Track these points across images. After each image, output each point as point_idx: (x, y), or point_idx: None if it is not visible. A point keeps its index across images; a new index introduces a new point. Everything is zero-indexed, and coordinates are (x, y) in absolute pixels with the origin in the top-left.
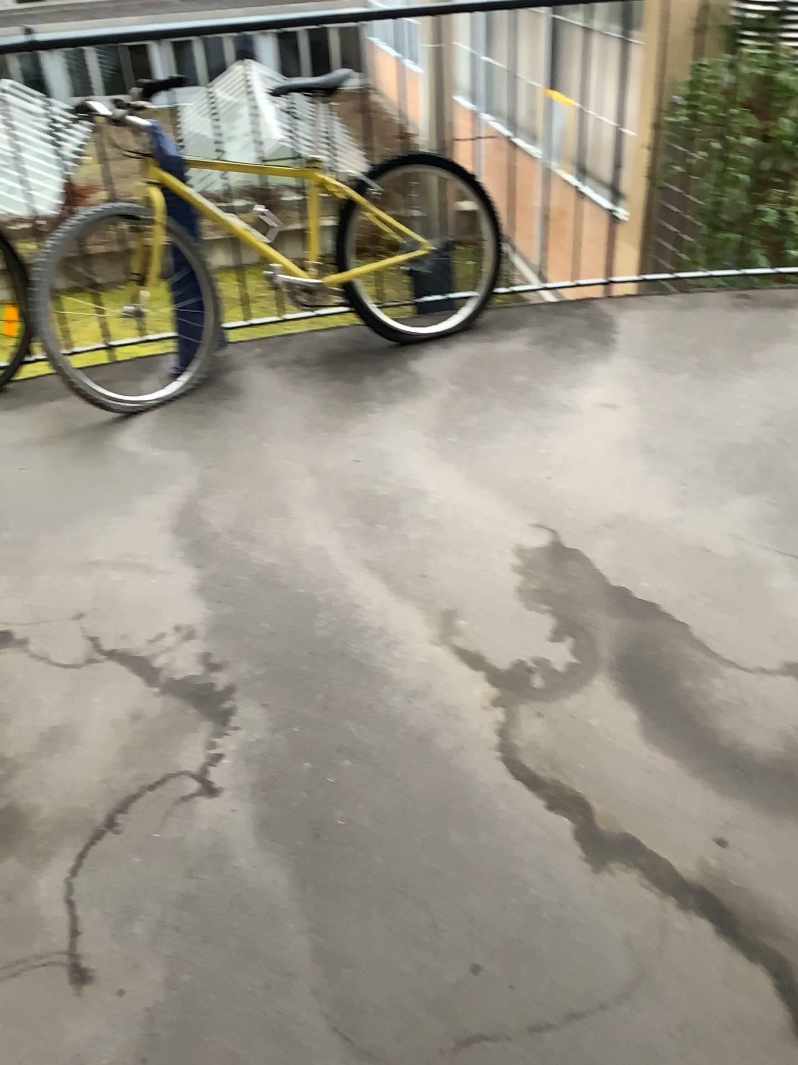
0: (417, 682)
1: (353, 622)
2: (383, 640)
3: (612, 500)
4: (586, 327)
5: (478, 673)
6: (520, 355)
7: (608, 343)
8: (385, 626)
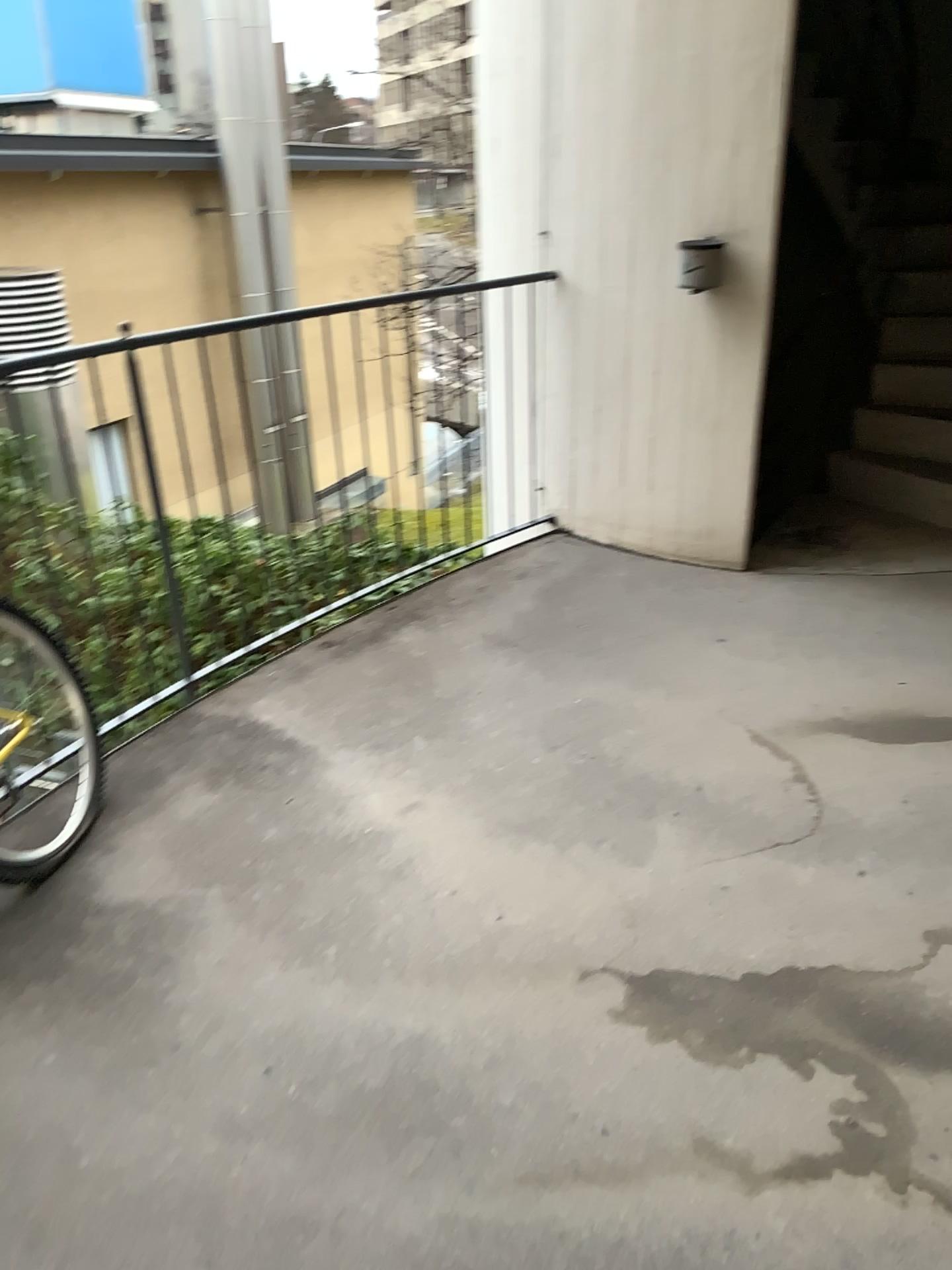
0: (829, 1254)
1: (654, 1269)
2: (713, 1252)
3: (587, 902)
4: (236, 744)
5: (835, 1180)
6: (220, 812)
7: (290, 748)
8: (686, 1233)
